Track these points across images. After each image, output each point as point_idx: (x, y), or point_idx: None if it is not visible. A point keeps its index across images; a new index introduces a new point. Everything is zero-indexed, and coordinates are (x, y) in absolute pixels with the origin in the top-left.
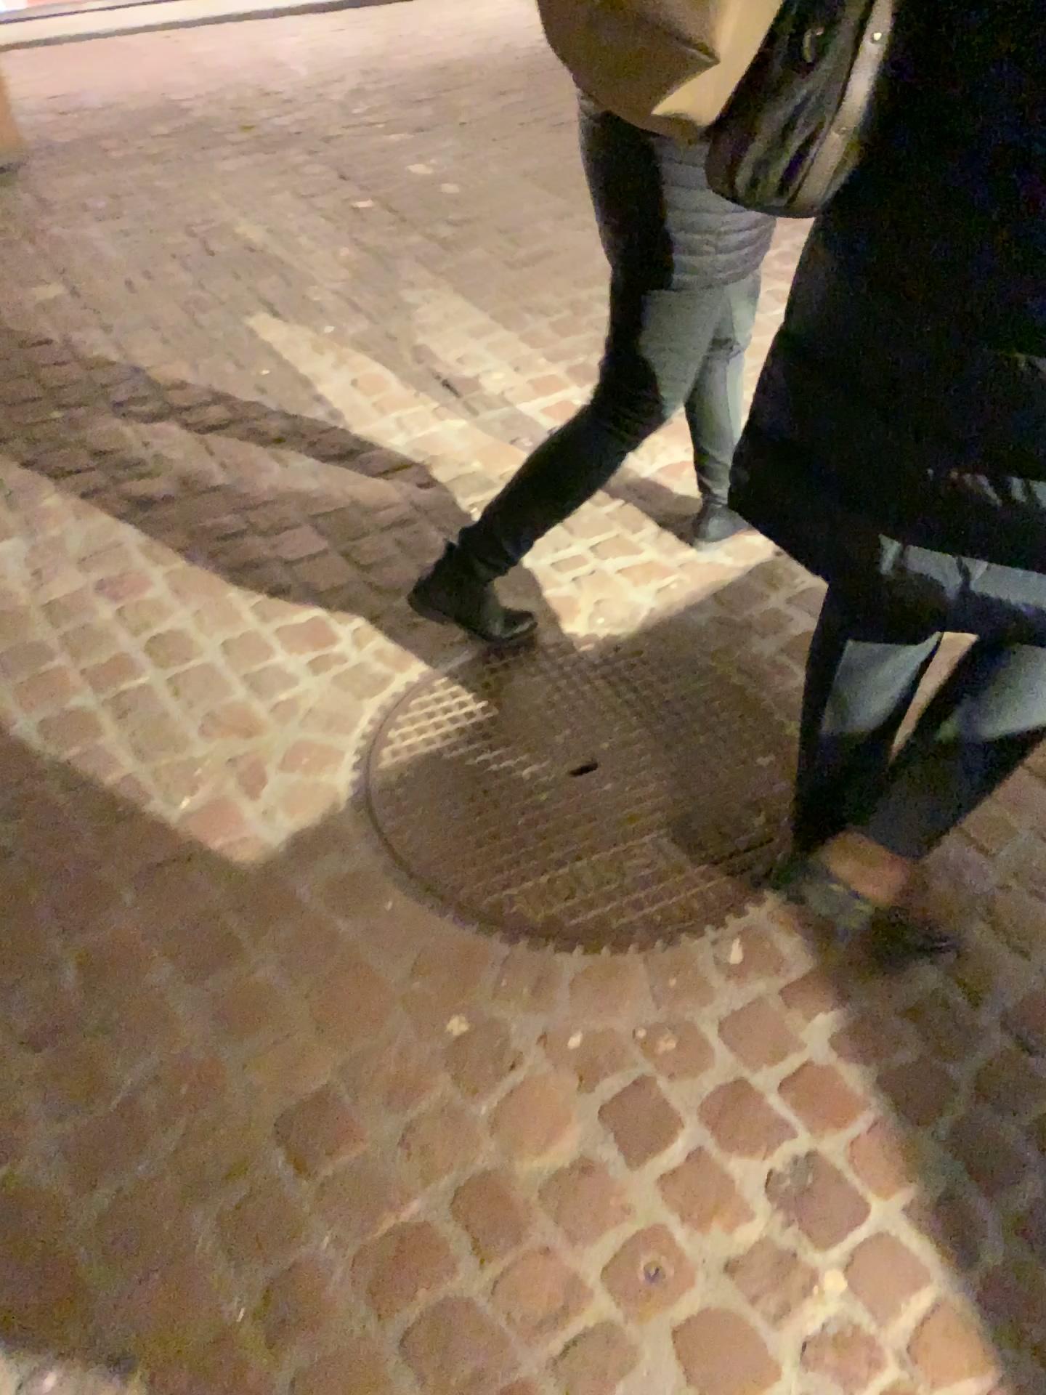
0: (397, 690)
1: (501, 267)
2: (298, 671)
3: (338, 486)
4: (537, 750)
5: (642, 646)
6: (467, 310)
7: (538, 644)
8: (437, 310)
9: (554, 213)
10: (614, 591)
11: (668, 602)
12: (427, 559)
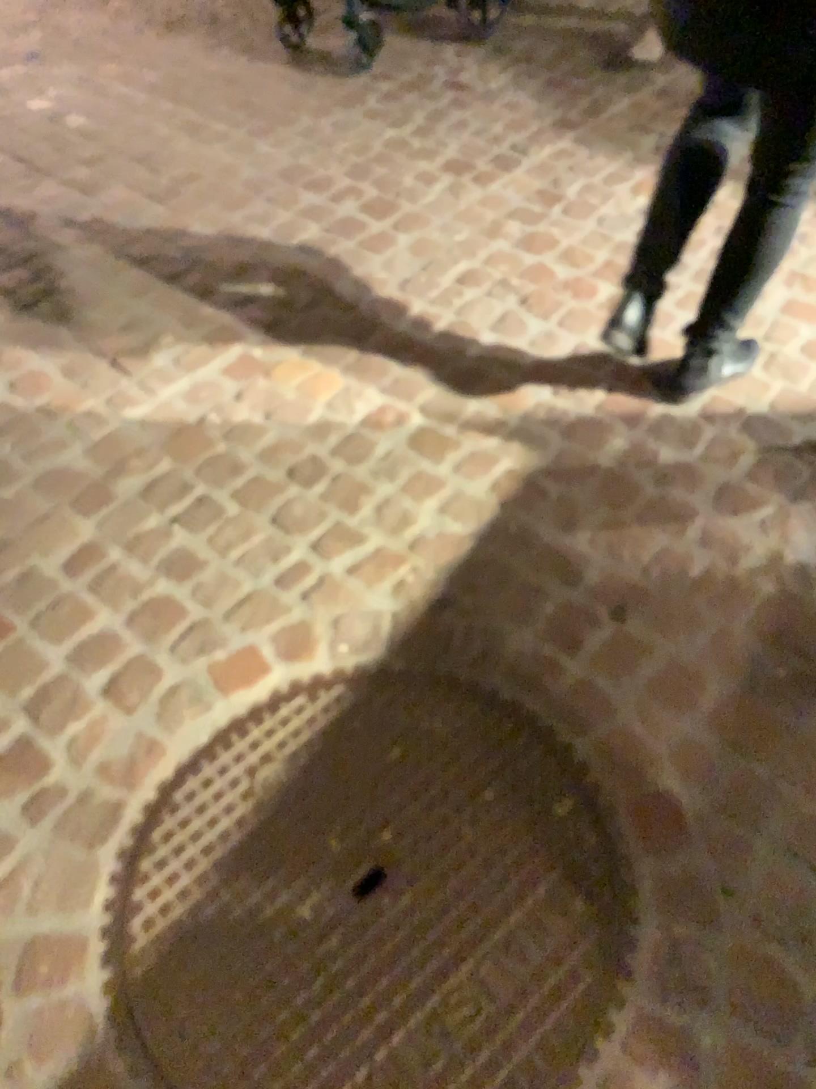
0: (132, 823)
1: (145, 202)
2: (9, 831)
3: (17, 533)
4: (311, 869)
5: (394, 674)
6: (119, 263)
7: (281, 703)
8: (88, 271)
9: (185, 126)
10: (348, 602)
11: (408, 602)
12: (134, 610)
